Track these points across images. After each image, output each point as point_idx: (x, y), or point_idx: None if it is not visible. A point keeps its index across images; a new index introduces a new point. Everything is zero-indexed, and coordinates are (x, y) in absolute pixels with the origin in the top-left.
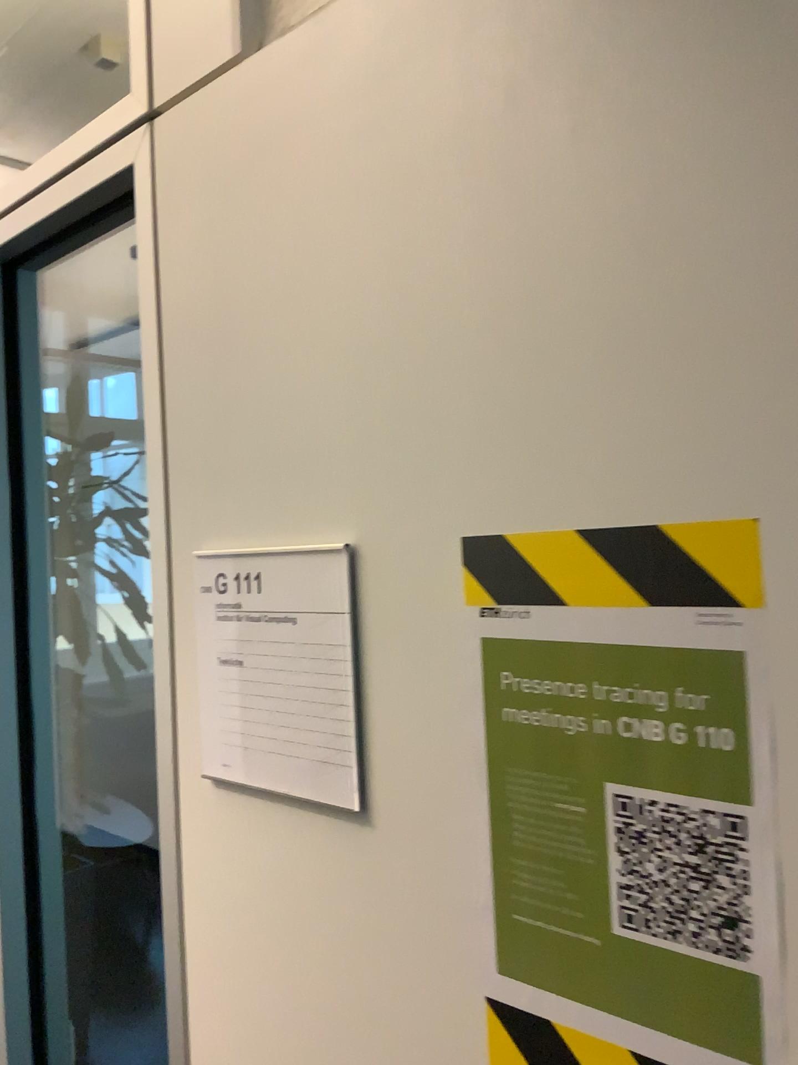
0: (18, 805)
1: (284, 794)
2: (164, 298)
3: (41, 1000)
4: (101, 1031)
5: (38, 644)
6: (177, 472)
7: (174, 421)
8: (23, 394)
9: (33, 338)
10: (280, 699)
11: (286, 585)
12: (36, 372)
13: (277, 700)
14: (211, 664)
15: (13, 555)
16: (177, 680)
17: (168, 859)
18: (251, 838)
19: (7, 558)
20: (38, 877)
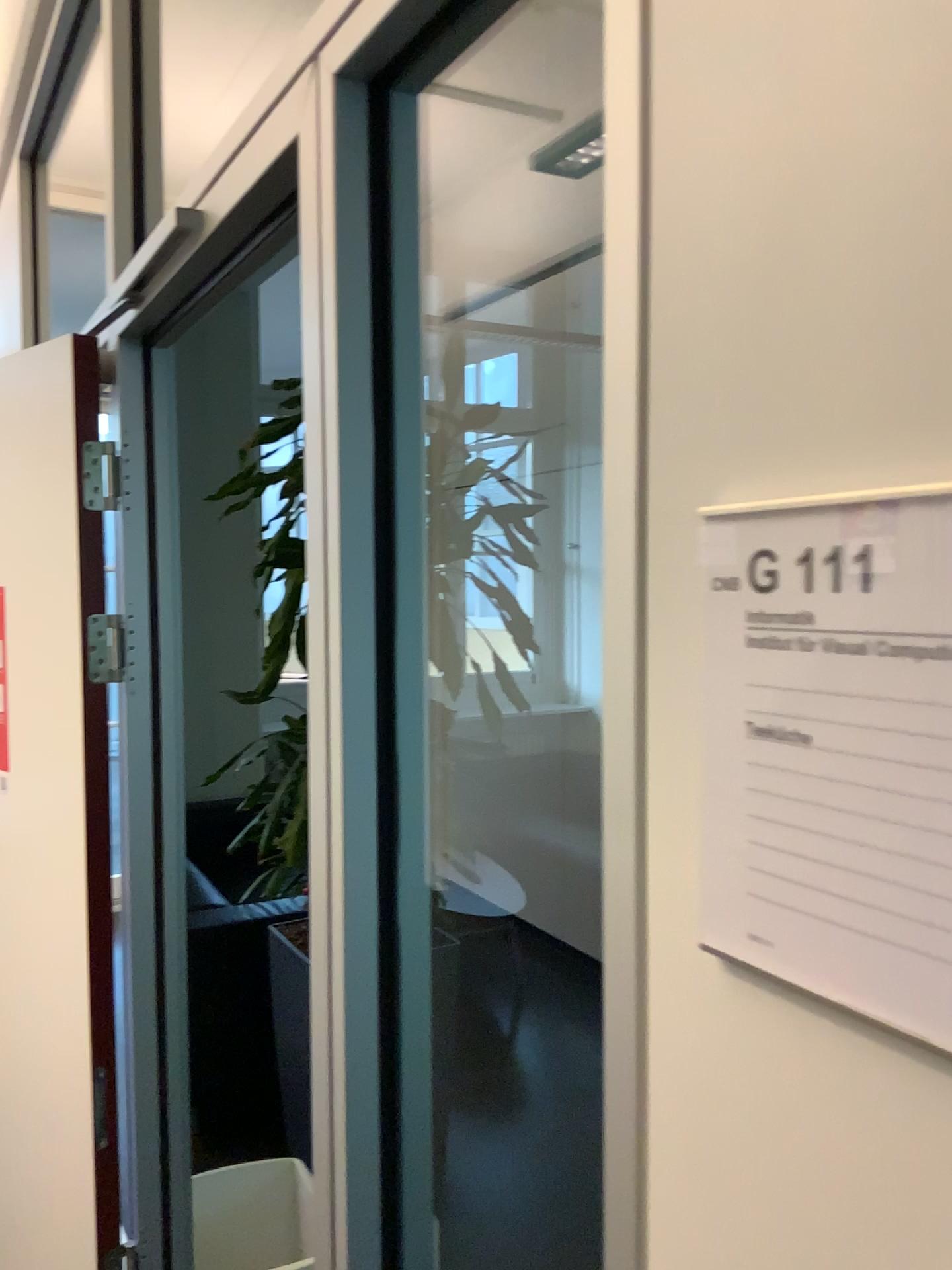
0: (374, 904)
1: (910, 1036)
2: (658, 14)
3: (399, 1182)
4: (462, 1136)
5: (406, 672)
6: (669, 359)
7: (670, 257)
8: (394, 290)
9: (410, 203)
10: (911, 830)
11: (945, 577)
12: (414, 255)
13: (903, 830)
14: (731, 734)
15: (375, 536)
16: (652, 756)
17: (623, 1075)
18: (808, 1095)
19: (366, 540)
20: (399, 1011)
